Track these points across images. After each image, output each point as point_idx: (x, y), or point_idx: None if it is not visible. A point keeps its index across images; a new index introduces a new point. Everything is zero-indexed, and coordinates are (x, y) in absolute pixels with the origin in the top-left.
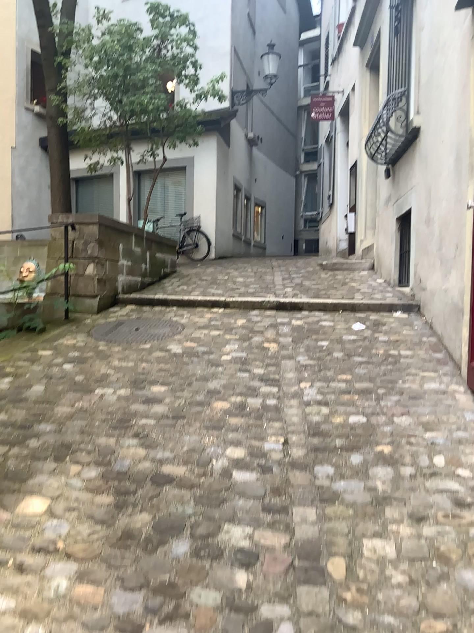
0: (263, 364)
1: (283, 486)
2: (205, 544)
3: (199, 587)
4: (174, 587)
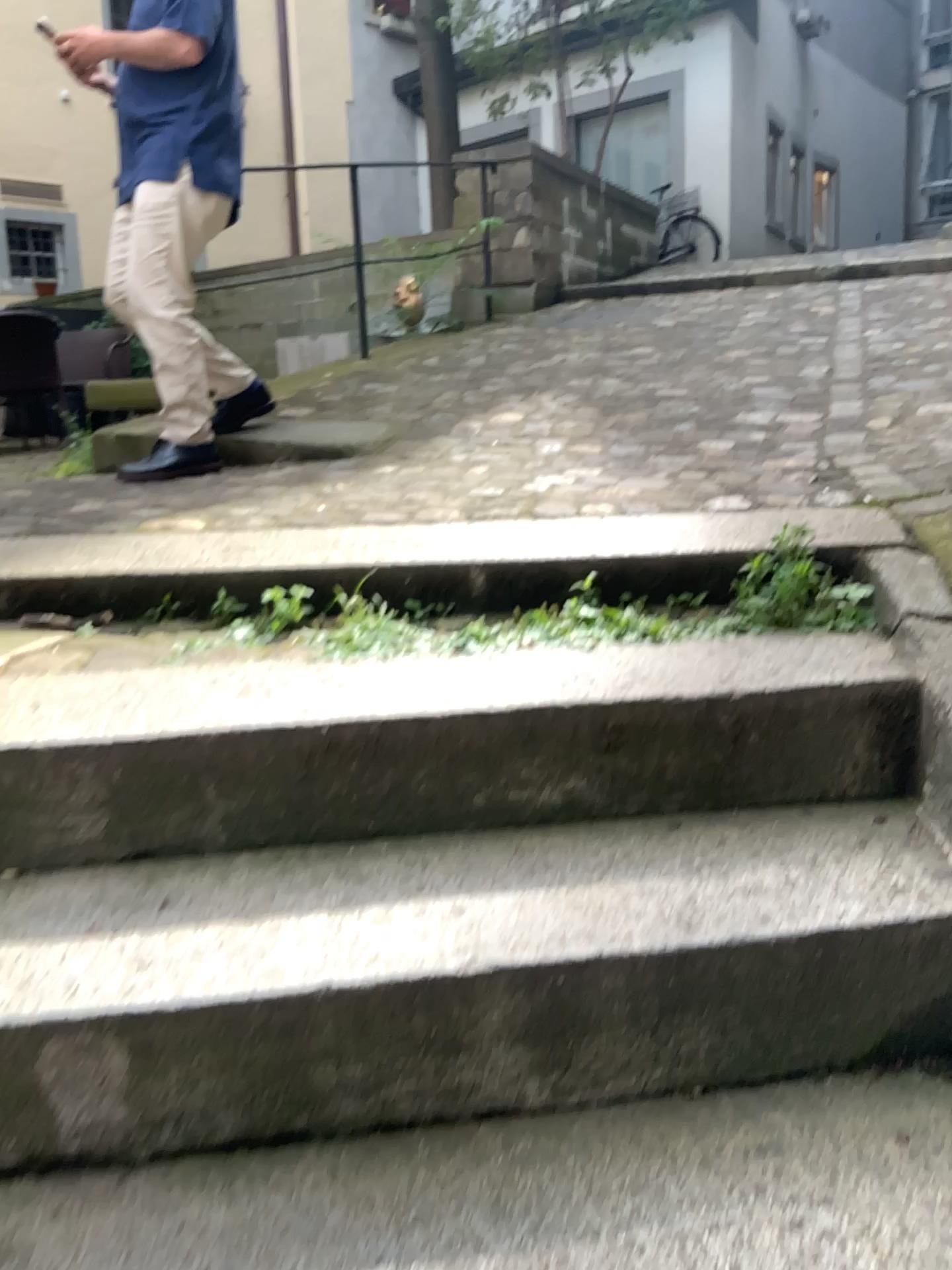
0: (804, 318)
1: (818, 387)
2: (714, 416)
3: (709, 432)
4: (680, 434)
